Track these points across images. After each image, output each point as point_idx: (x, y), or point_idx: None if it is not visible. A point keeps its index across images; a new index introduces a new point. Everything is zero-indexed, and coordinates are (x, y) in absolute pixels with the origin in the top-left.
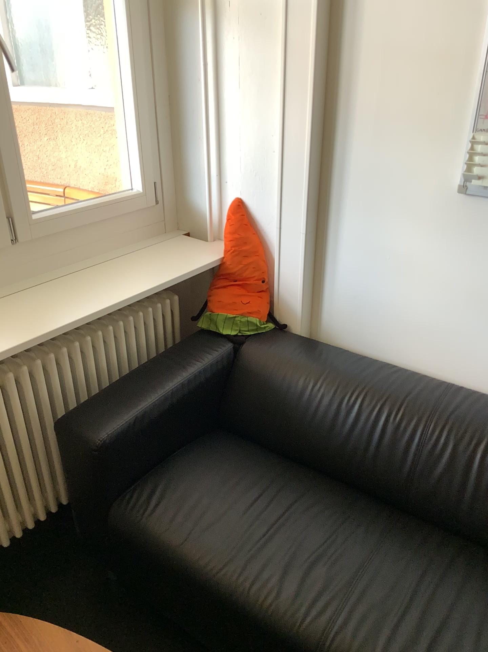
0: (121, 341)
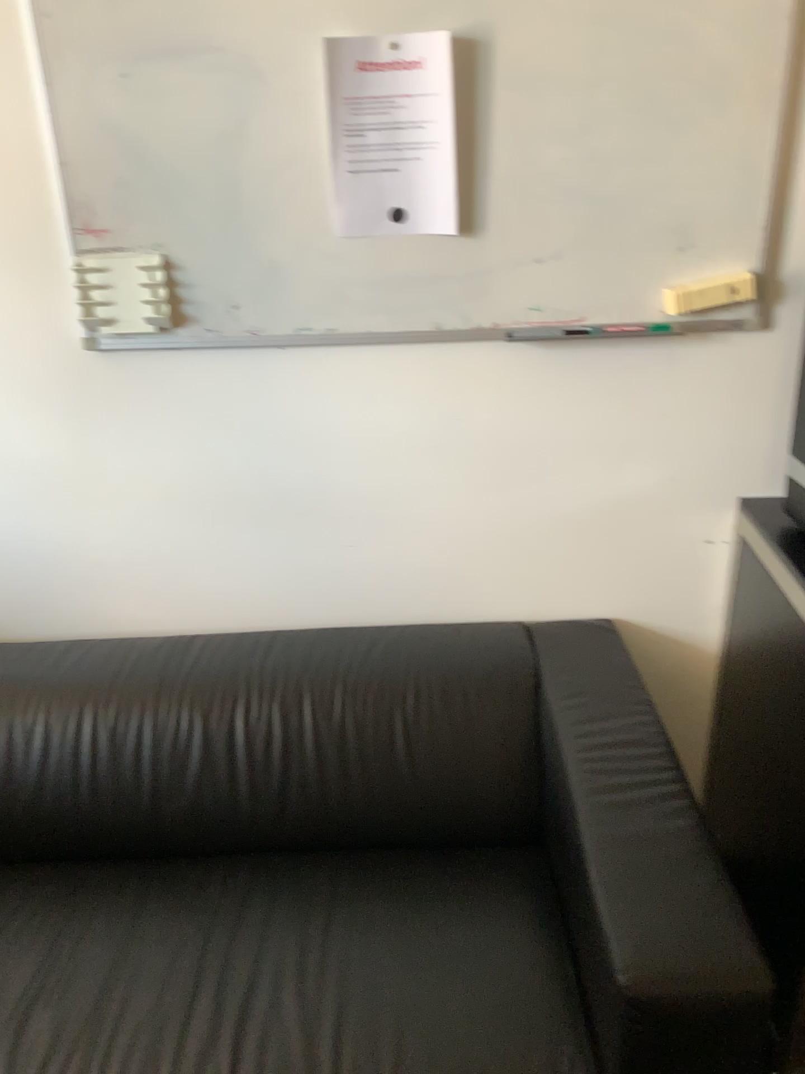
0: None
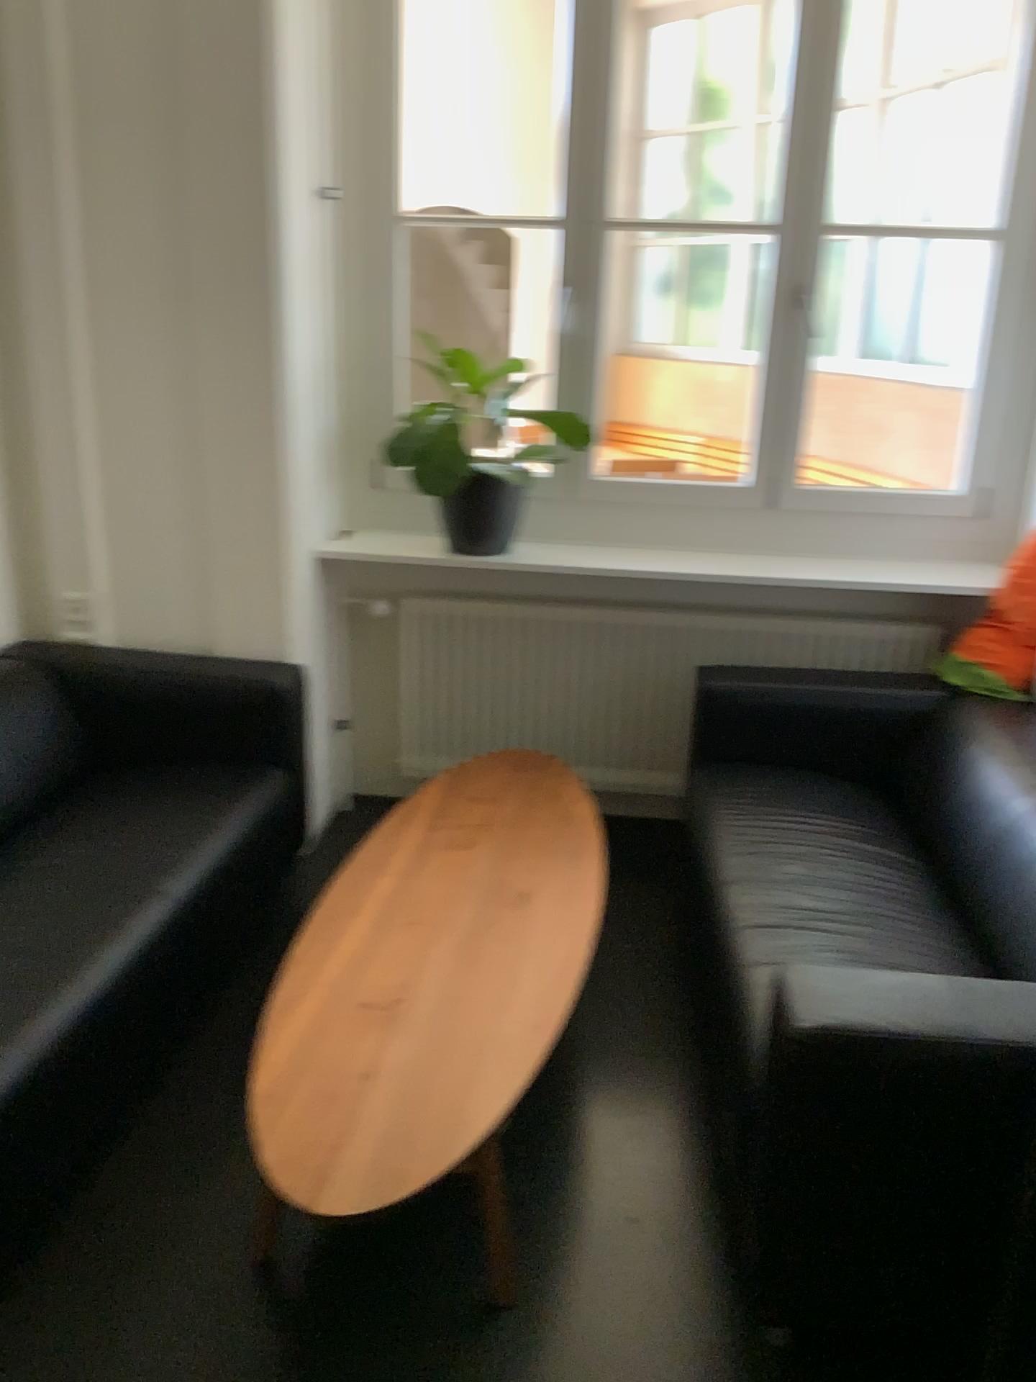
0: (840, 649)
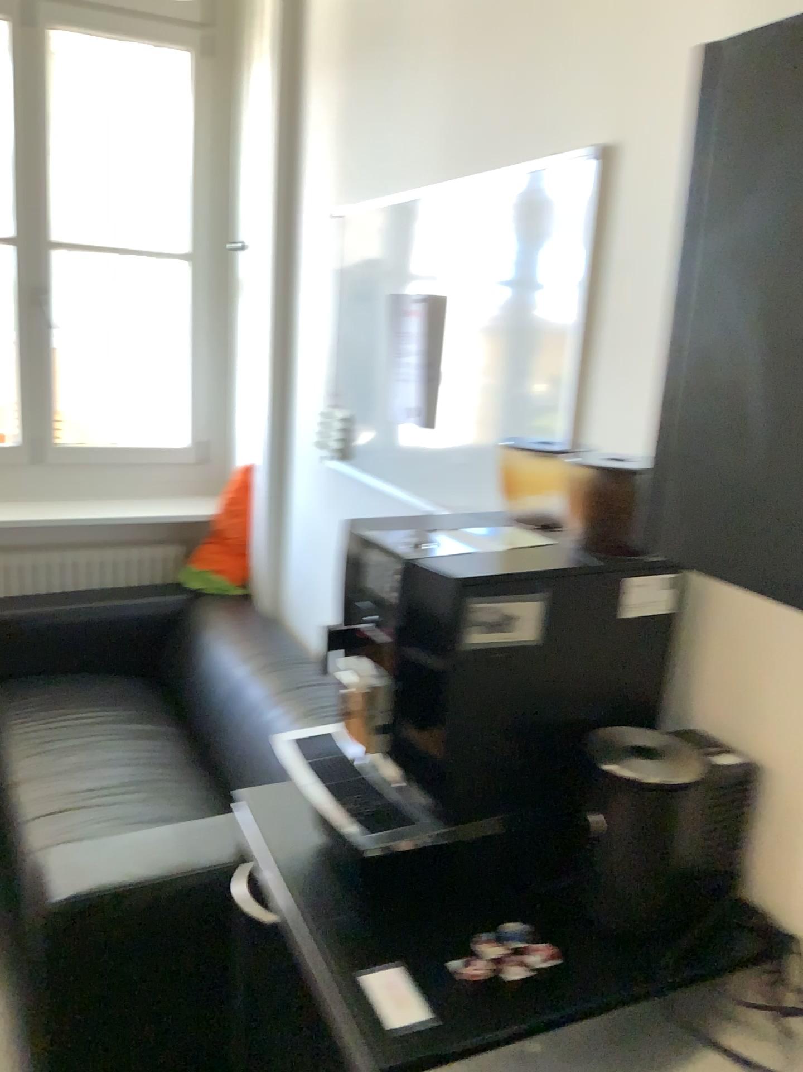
0: (105, 571)
